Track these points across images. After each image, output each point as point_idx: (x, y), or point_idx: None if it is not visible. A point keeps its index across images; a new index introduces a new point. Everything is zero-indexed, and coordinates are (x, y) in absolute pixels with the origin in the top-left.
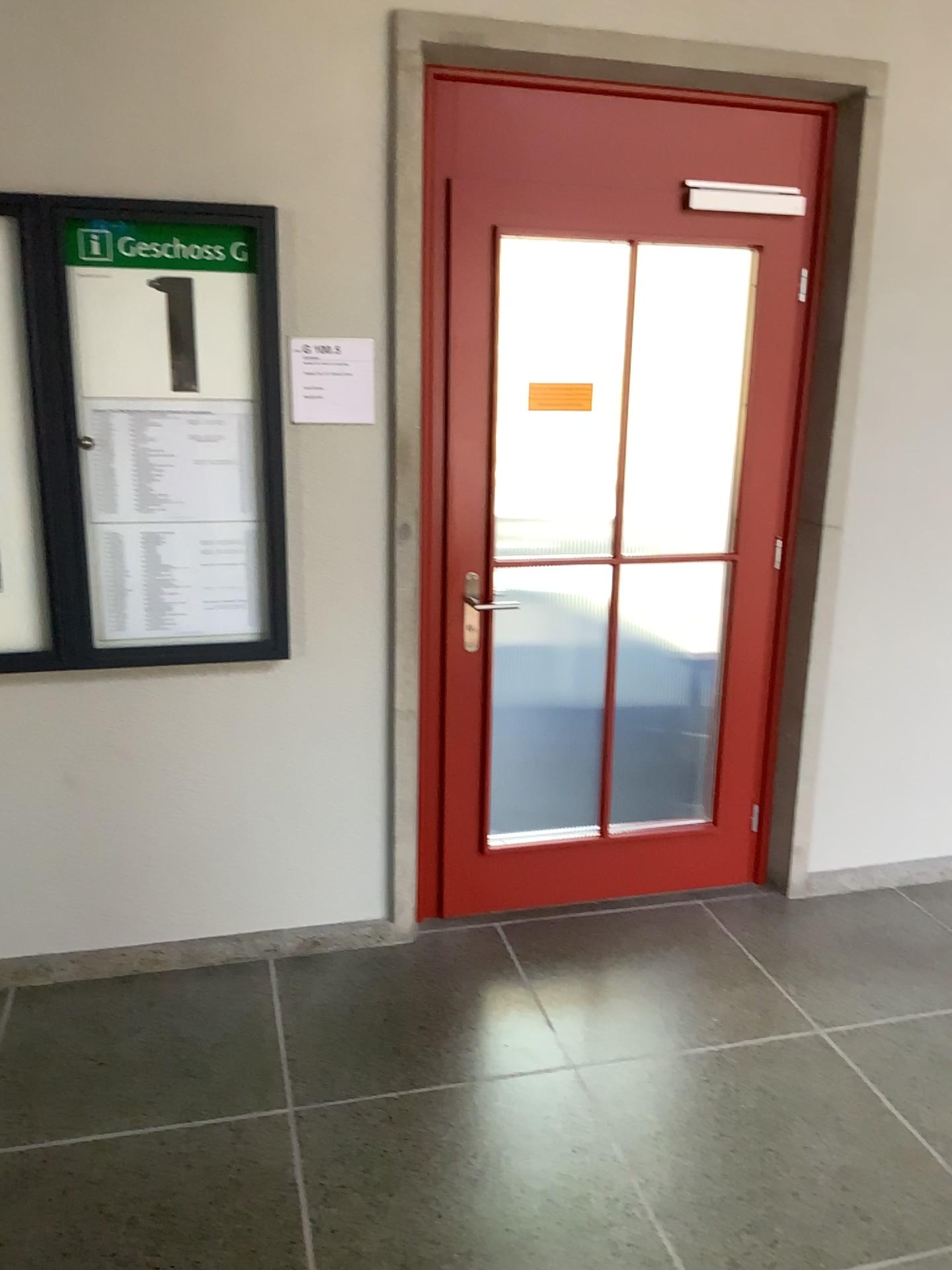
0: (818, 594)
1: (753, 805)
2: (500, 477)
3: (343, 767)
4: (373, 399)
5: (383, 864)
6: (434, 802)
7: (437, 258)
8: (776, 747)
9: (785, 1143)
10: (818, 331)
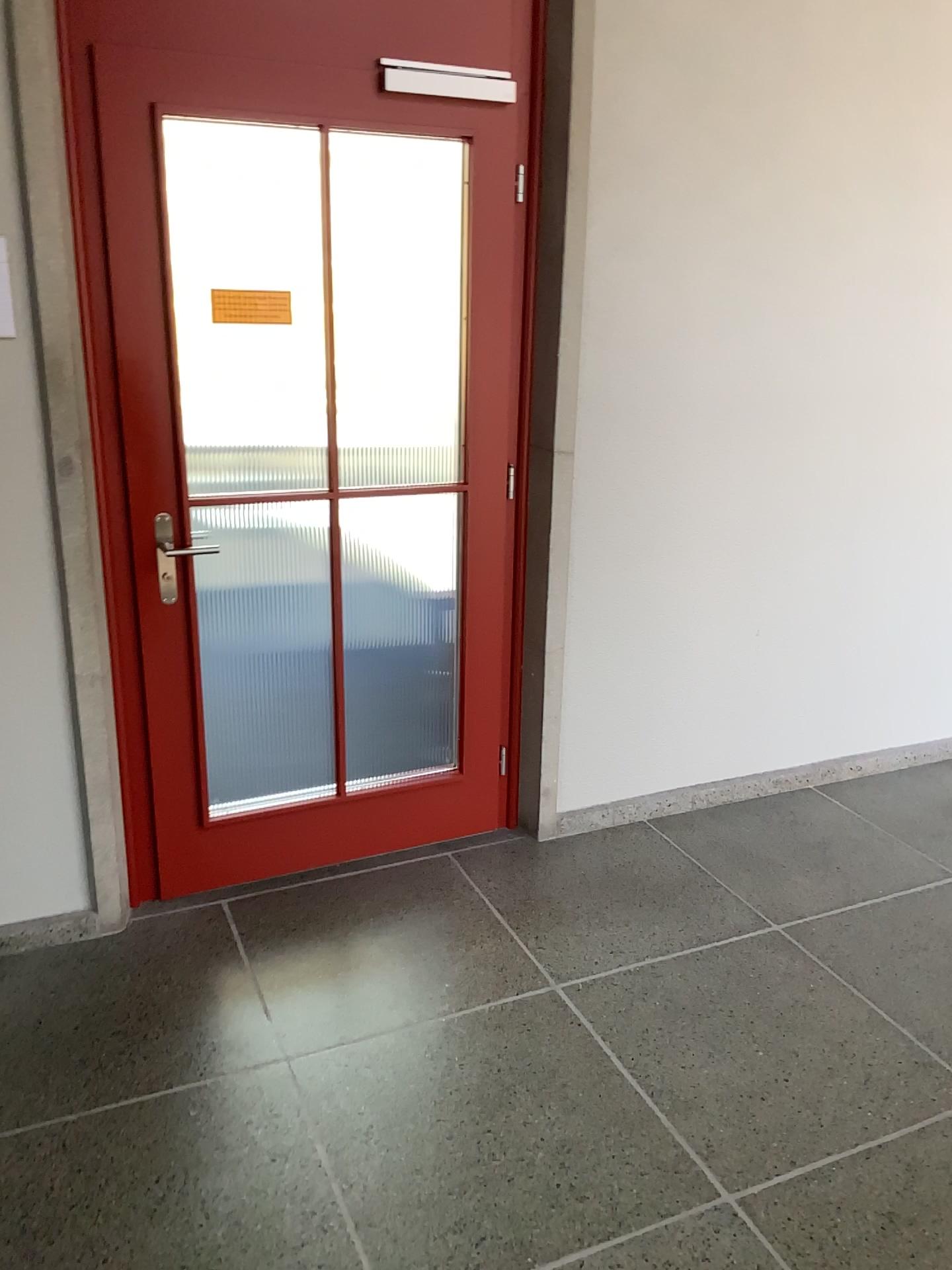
0: (555, 524)
1: (500, 749)
2: (186, 403)
3: (20, 744)
4: (13, 311)
5: (80, 849)
6: (136, 775)
7: (83, 141)
8: (520, 688)
9: (505, 1121)
10: (539, 236)
